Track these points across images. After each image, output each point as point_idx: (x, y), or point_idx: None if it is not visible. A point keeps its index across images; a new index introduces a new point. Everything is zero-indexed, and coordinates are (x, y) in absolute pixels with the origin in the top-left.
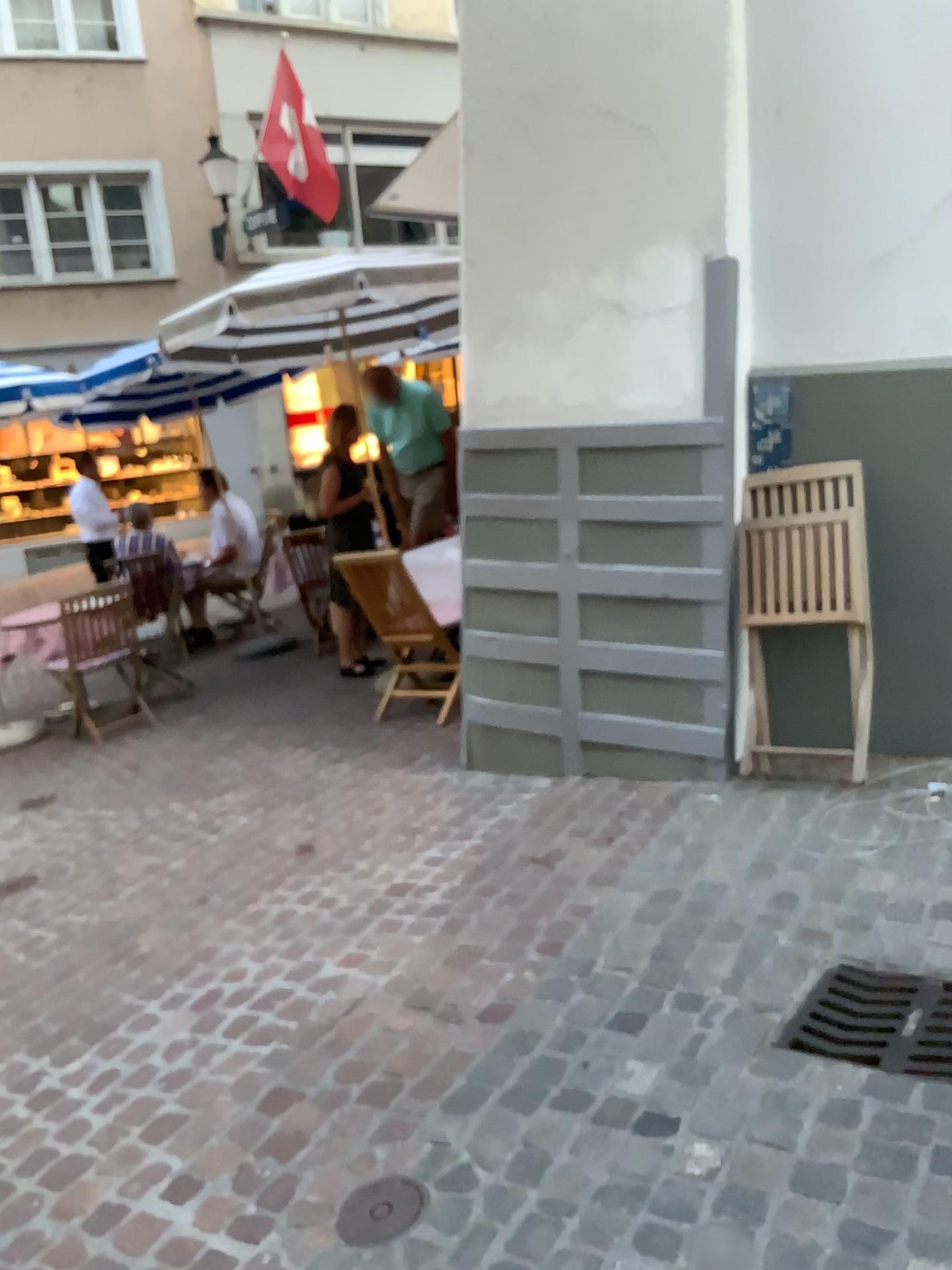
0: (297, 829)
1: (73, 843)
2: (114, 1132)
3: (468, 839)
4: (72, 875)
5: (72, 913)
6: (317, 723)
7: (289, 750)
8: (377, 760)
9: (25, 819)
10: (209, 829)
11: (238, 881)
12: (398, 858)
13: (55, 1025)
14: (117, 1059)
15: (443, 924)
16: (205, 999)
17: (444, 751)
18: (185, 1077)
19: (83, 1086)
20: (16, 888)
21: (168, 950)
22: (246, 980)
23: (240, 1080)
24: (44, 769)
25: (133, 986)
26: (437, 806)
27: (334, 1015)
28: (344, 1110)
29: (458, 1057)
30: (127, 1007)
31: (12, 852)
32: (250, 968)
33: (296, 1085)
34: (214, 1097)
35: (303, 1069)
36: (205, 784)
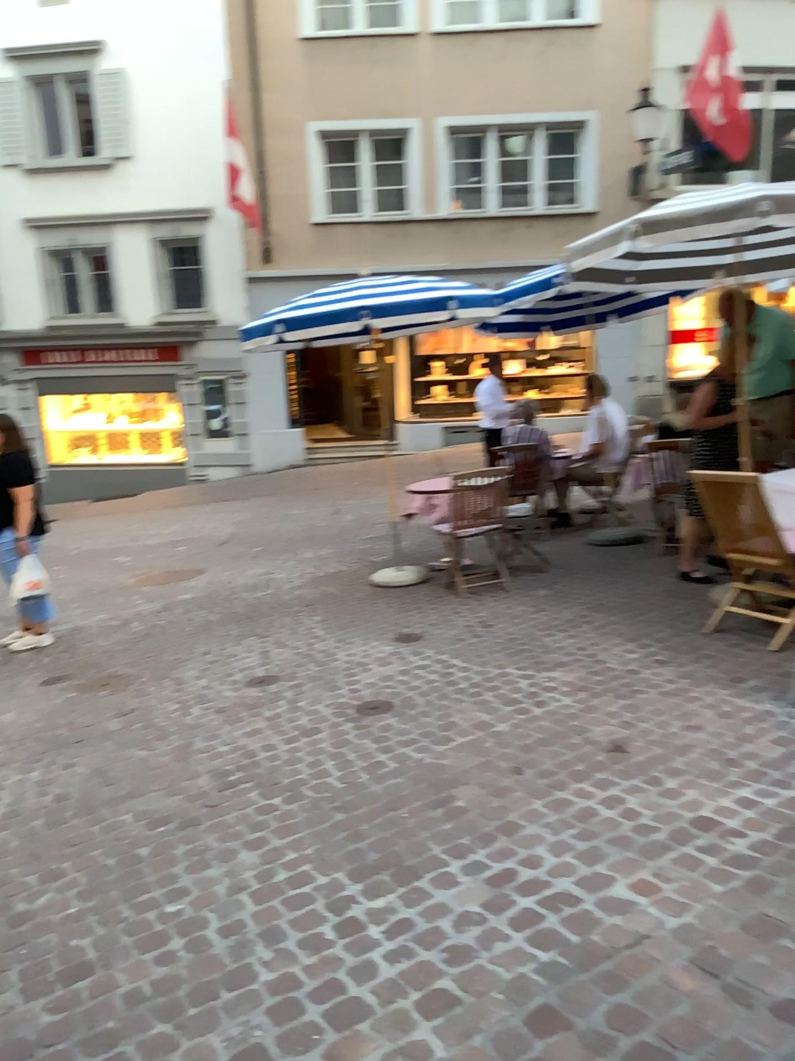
0: (615, 723)
1: (427, 682)
2: (396, 982)
3: (786, 784)
4: (420, 711)
5: (412, 748)
6: (653, 618)
7: (623, 640)
8: (704, 670)
9: (397, 650)
10: (538, 700)
11: (552, 760)
12: (708, 784)
13: (376, 851)
14: (415, 905)
15: (745, 876)
16: (500, 873)
17: (774, 677)
18: (466, 950)
19: (384, 921)
20: (377, 710)
21: (479, 810)
22: (539, 867)
23: (513, 975)
24: (421, 609)
25: (444, 836)
26: (758, 736)
27: (615, 940)
28: (605, 1056)
29: (737, 1046)
30: (435, 855)
31: (382, 677)
32: (546, 856)
33: (564, 1004)
34: (487, 983)
35: (574, 989)
36: (543, 655)
